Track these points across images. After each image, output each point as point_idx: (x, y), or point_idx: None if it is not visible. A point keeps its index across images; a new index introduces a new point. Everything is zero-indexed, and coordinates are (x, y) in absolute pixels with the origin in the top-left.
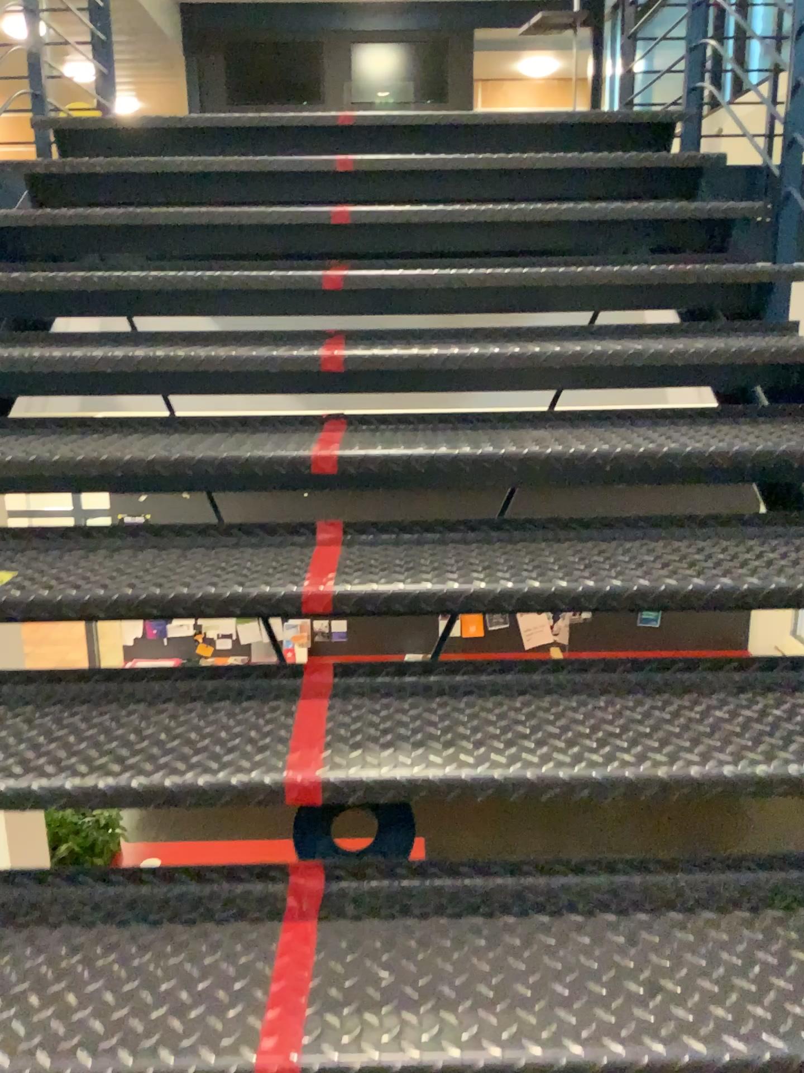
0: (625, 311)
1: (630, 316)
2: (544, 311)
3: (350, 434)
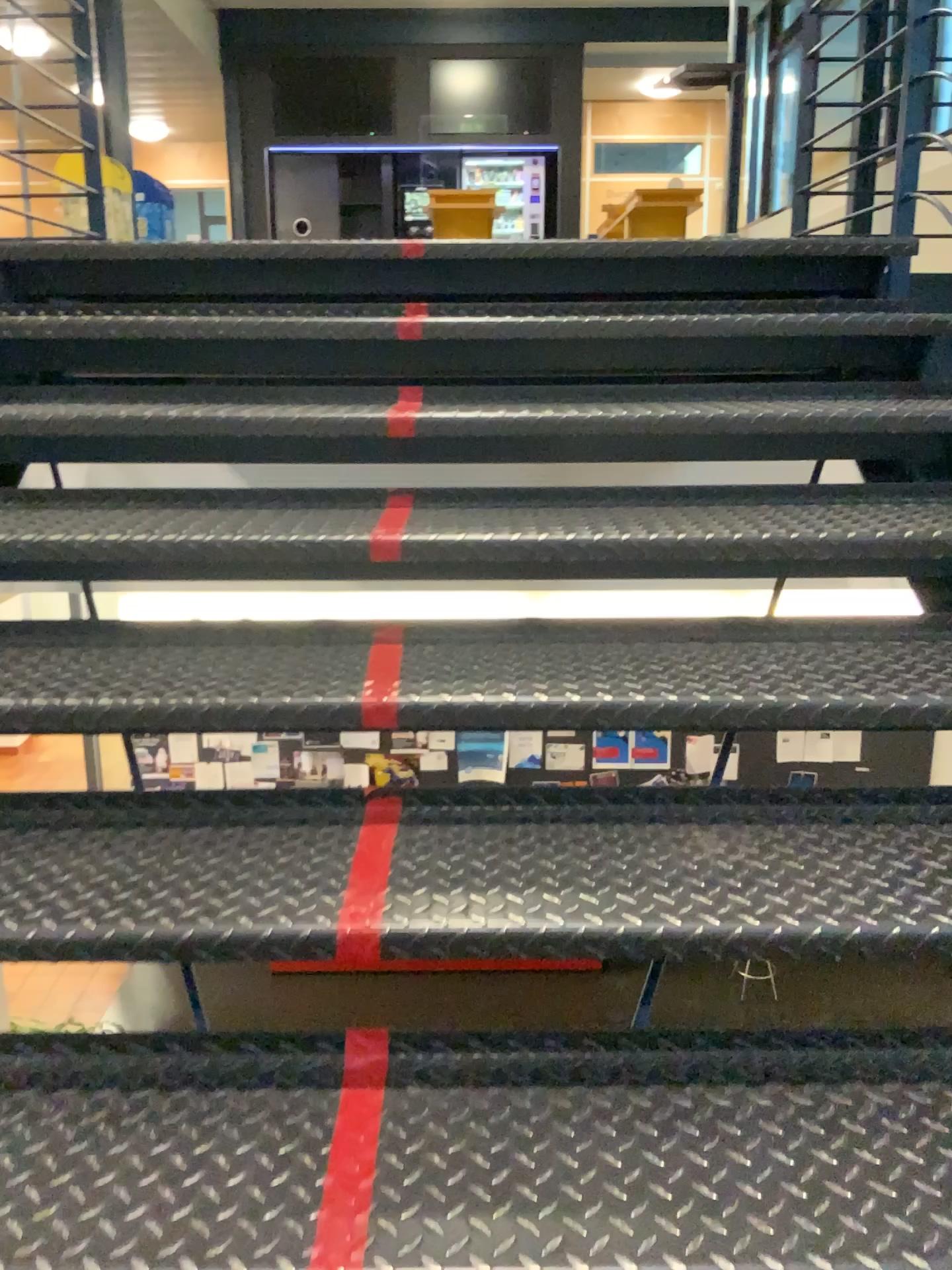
0: (832, 581)
1: (840, 591)
2: (708, 579)
3: (405, 850)
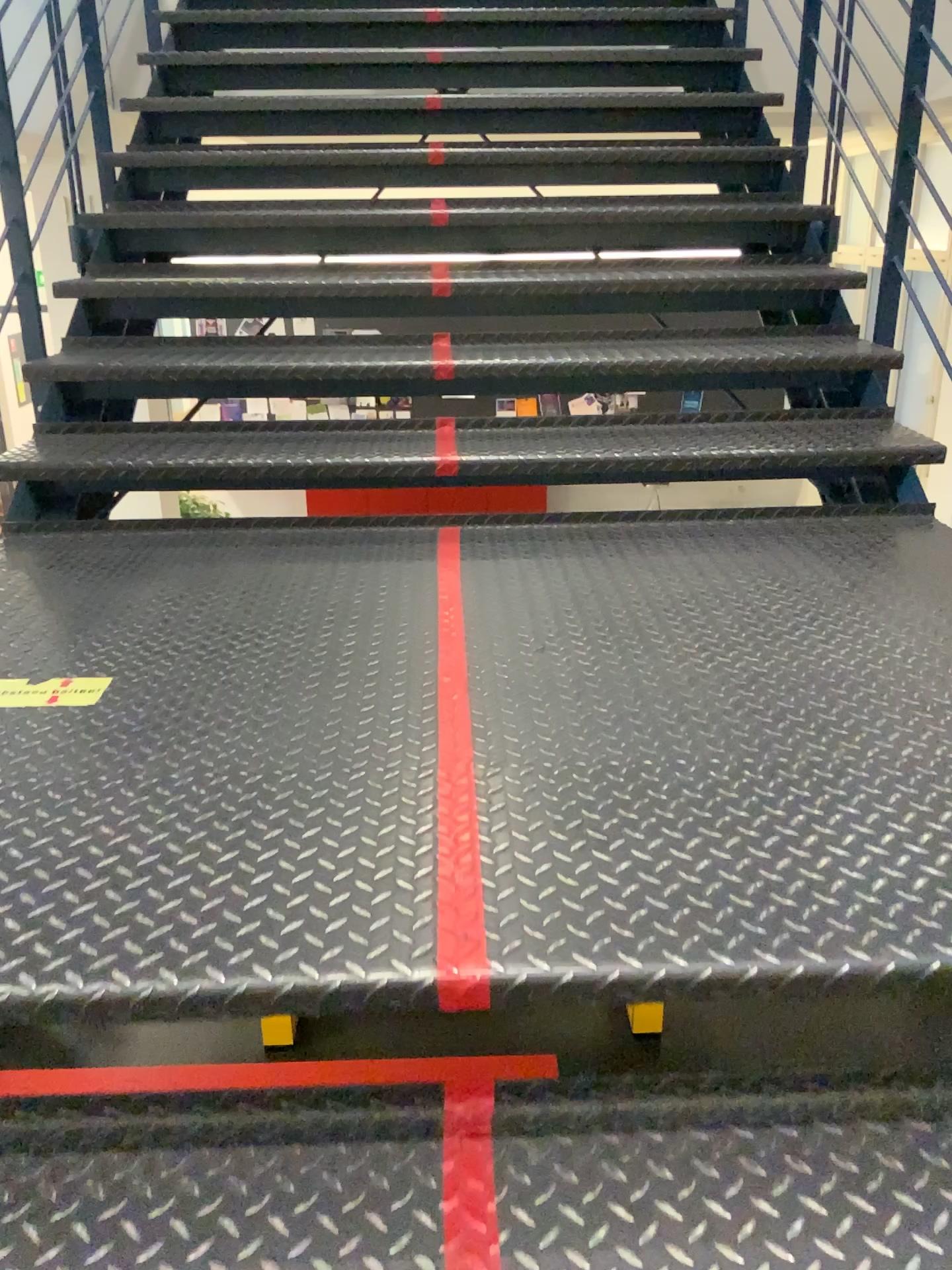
0: None
1: None
2: None
3: None
